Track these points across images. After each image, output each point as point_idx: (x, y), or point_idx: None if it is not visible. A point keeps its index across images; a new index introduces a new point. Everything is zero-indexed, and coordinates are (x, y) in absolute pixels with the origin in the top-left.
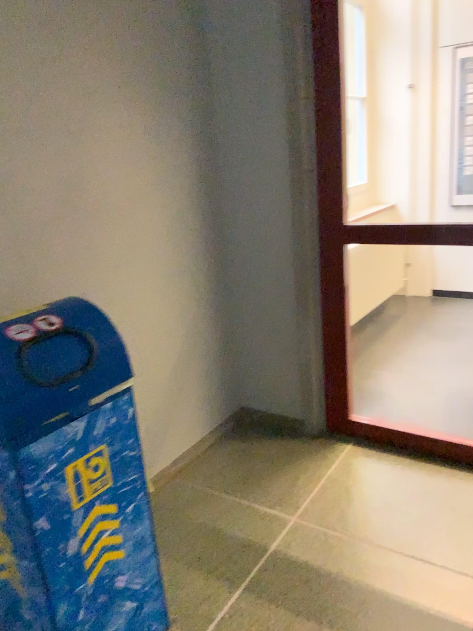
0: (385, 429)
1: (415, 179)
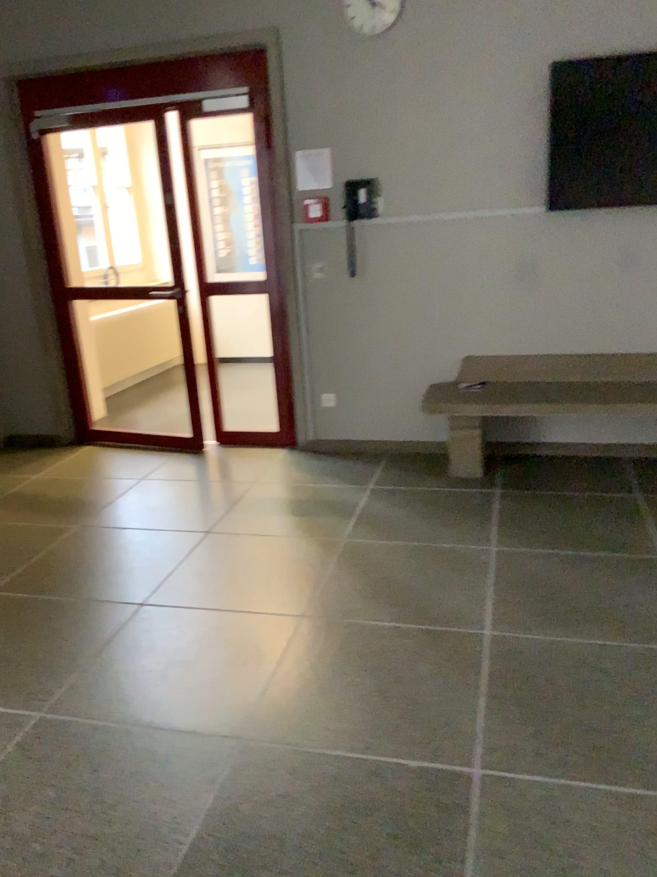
0: (114, 429)
1: None
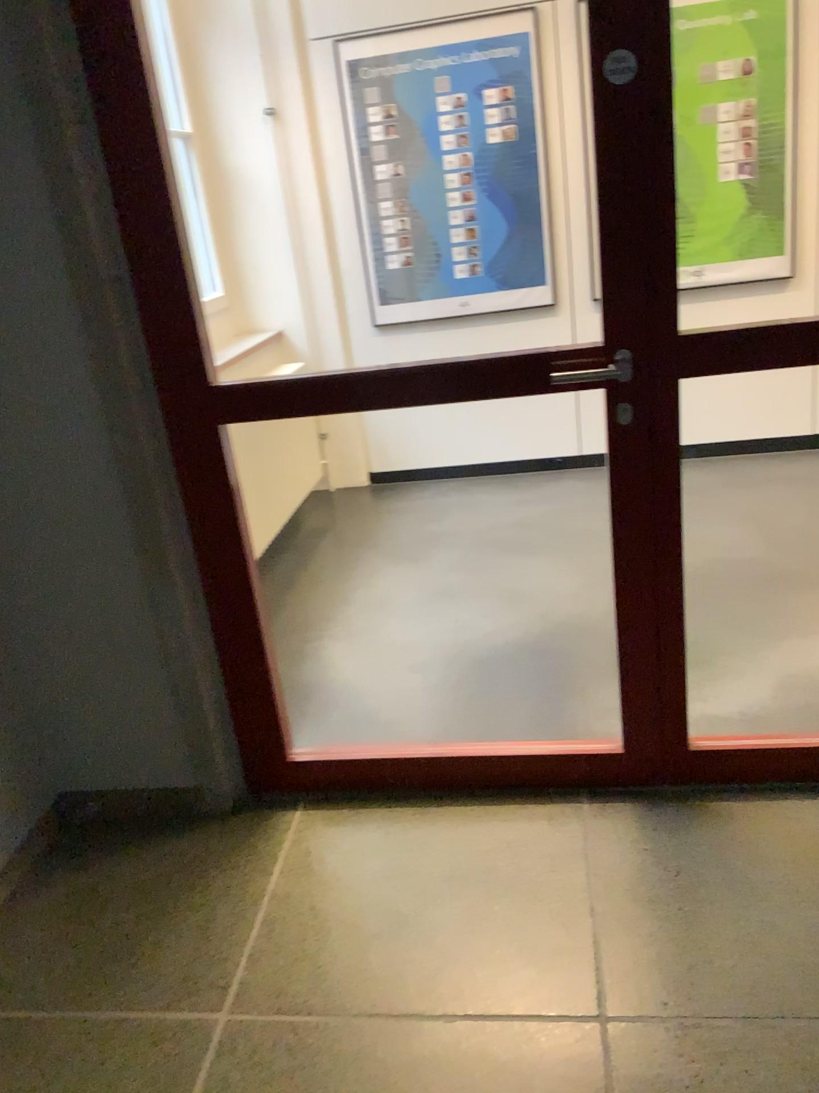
0: (352, 759)
1: (310, 279)
